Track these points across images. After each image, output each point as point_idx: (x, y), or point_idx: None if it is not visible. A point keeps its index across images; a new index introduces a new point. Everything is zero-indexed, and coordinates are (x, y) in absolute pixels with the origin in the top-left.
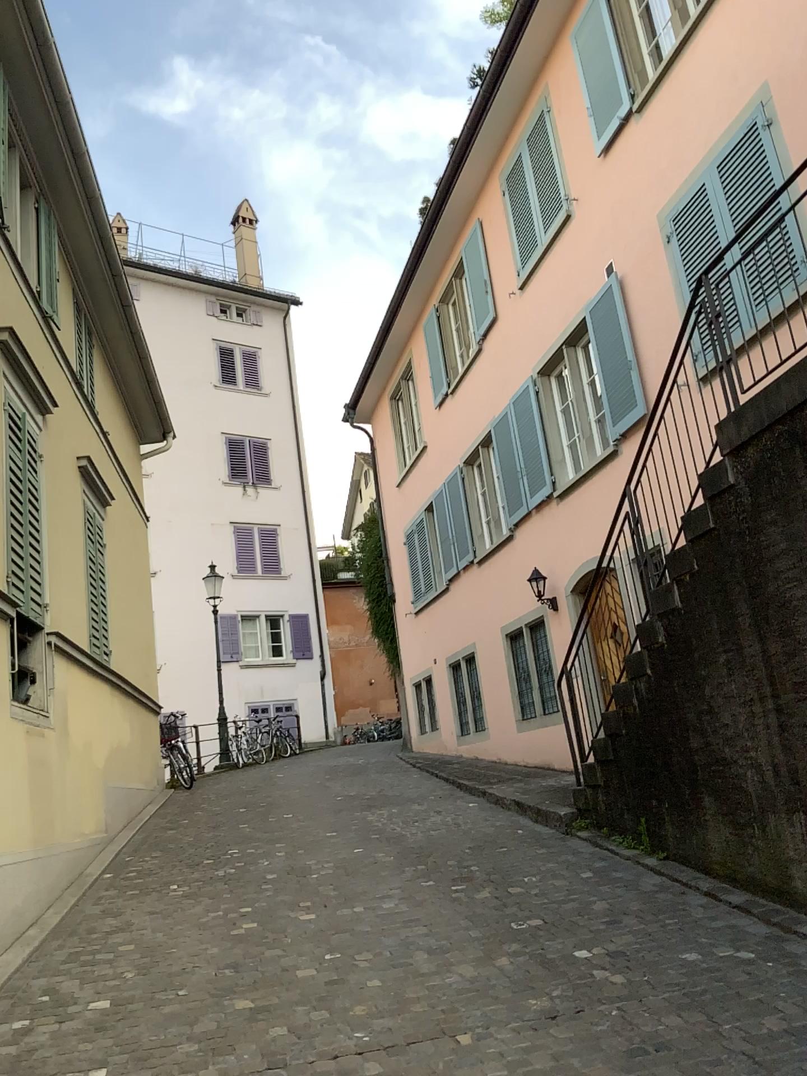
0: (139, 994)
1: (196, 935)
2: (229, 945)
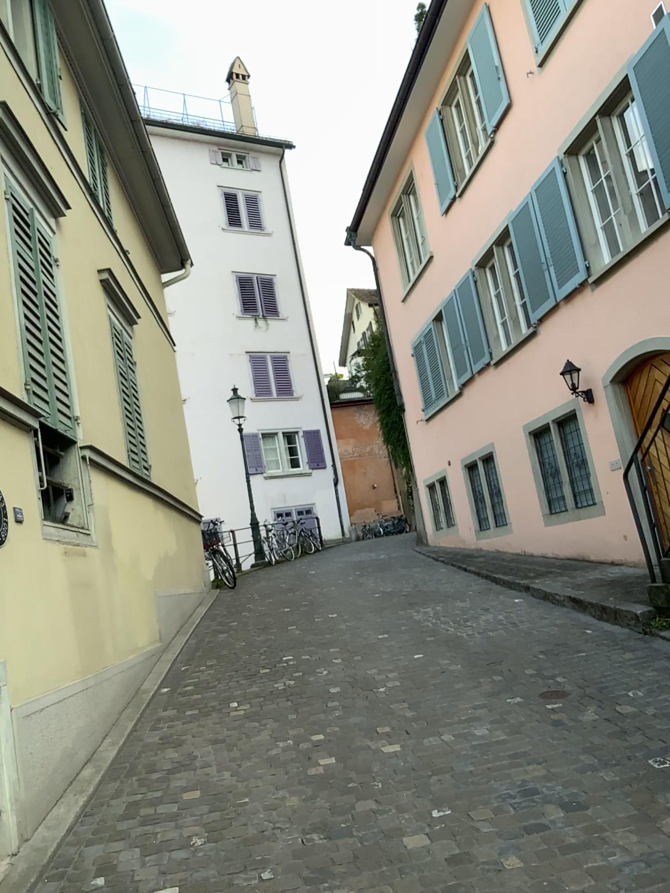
0: (213, 878)
1: (268, 779)
2: (310, 795)
